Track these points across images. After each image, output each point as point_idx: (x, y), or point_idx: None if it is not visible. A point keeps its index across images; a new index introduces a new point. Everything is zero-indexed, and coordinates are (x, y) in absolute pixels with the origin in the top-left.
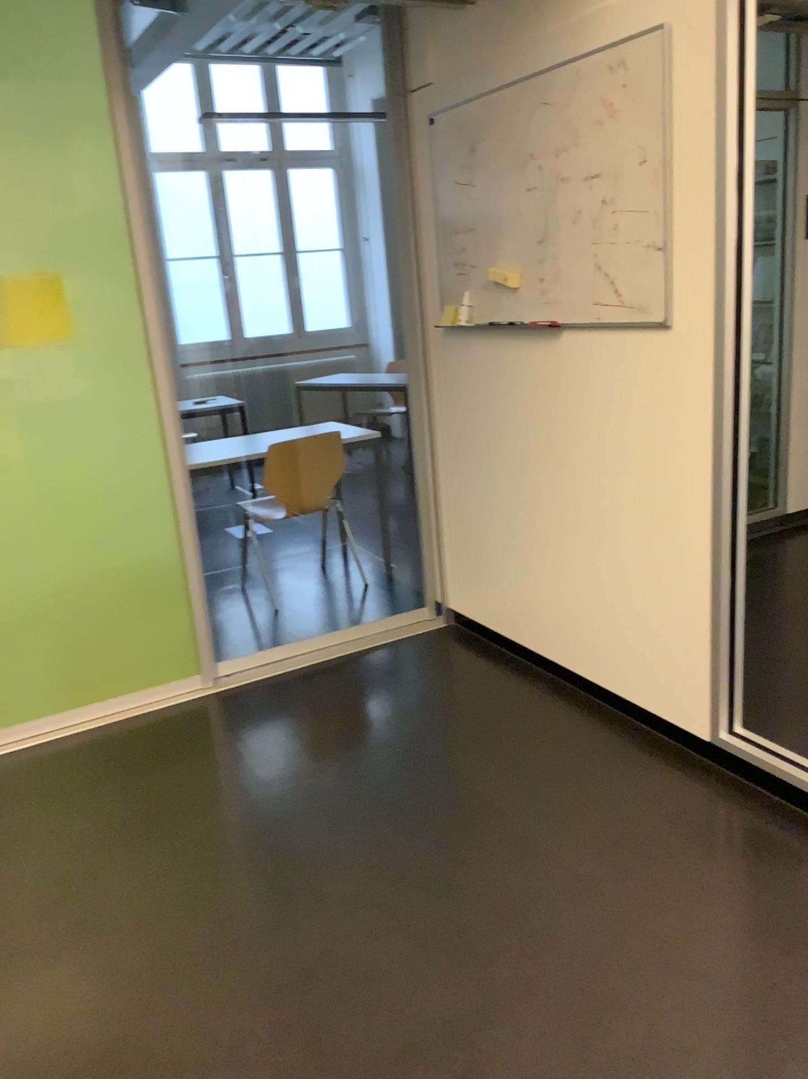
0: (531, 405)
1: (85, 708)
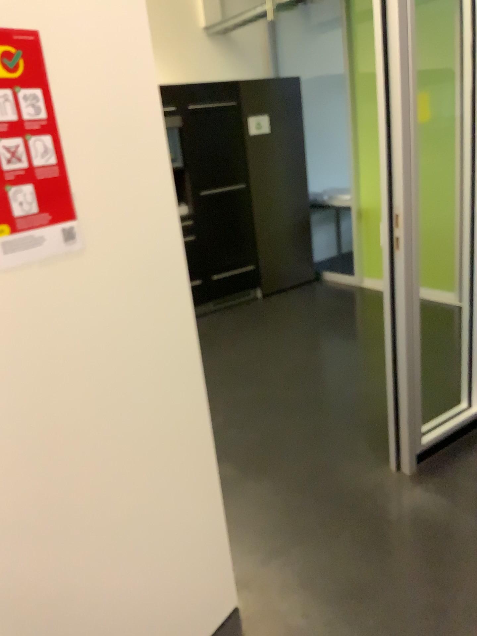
0: None
1: None
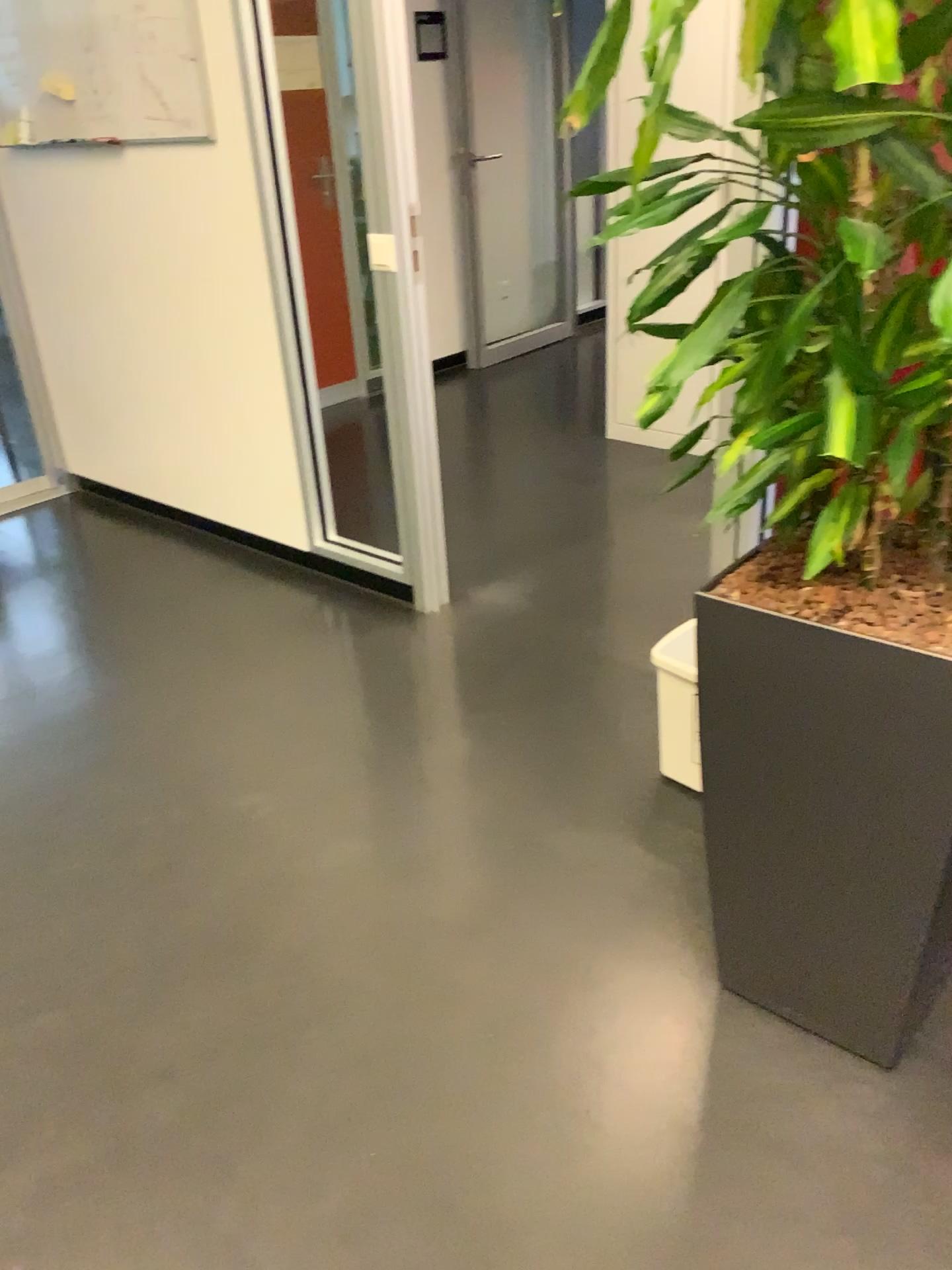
0: (106, 235)
1: None
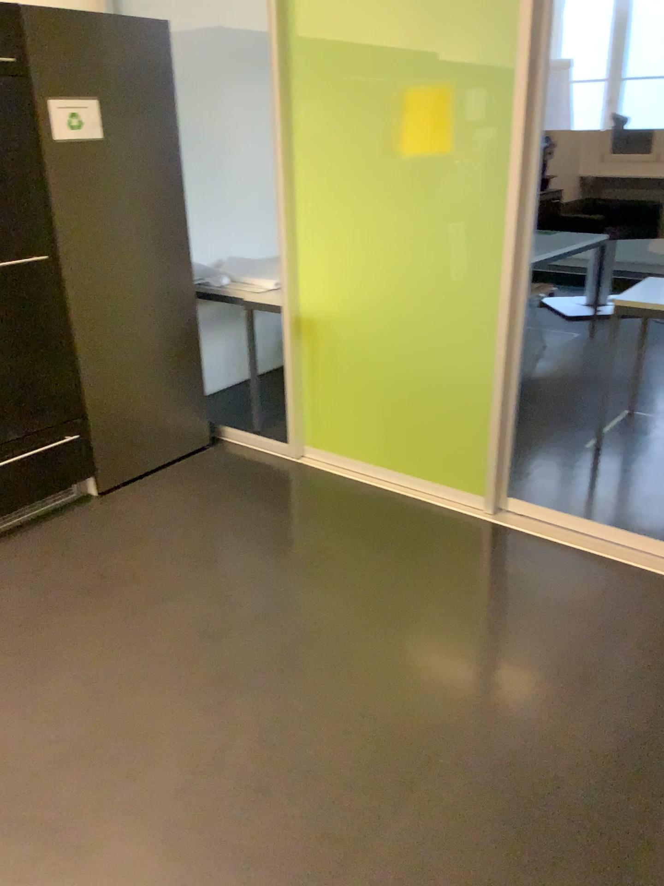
0: None
1: (398, 474)
